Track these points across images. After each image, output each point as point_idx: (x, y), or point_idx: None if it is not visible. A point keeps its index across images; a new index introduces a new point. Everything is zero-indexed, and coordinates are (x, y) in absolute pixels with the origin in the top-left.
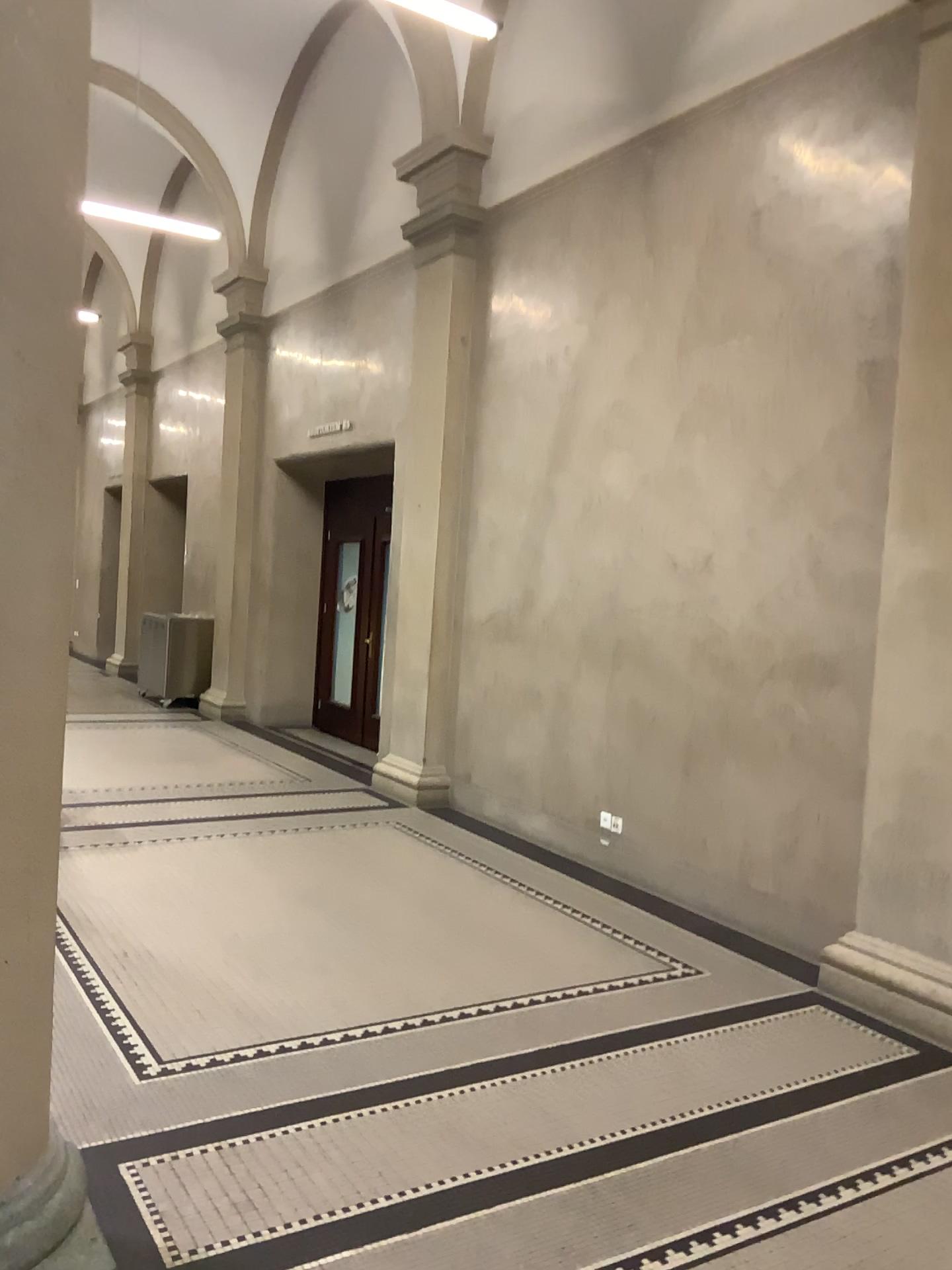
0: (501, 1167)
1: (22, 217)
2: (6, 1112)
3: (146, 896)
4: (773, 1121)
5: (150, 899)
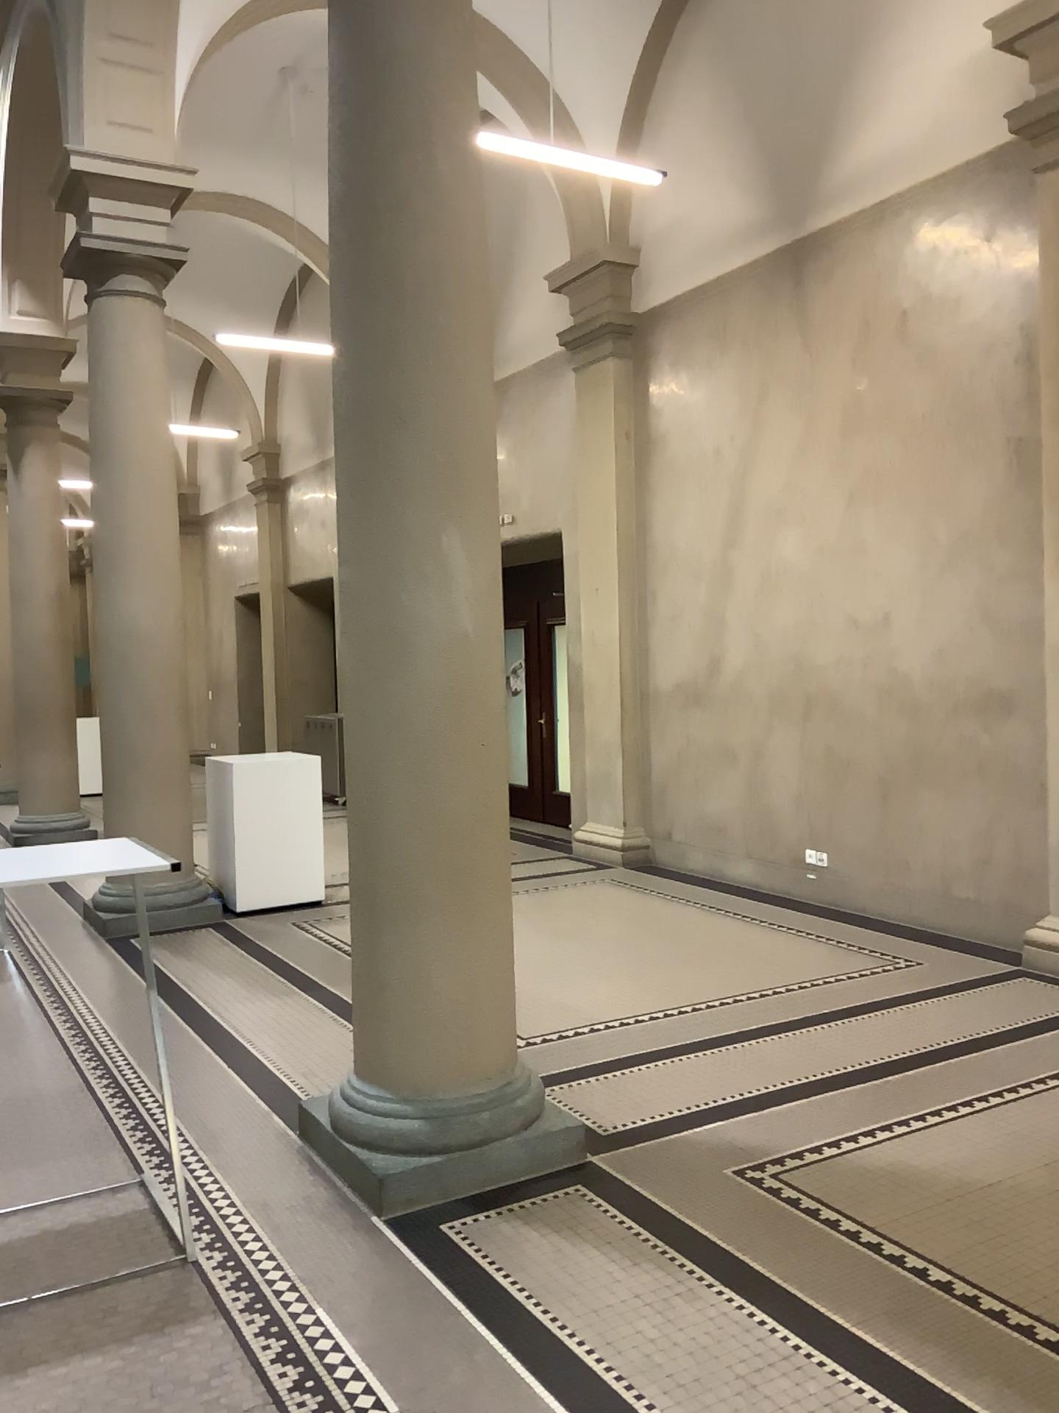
0: (807, 1075)
1: (480, 448)
2: (510, 1020)
3: None
4: (1000, 1043)
5: None
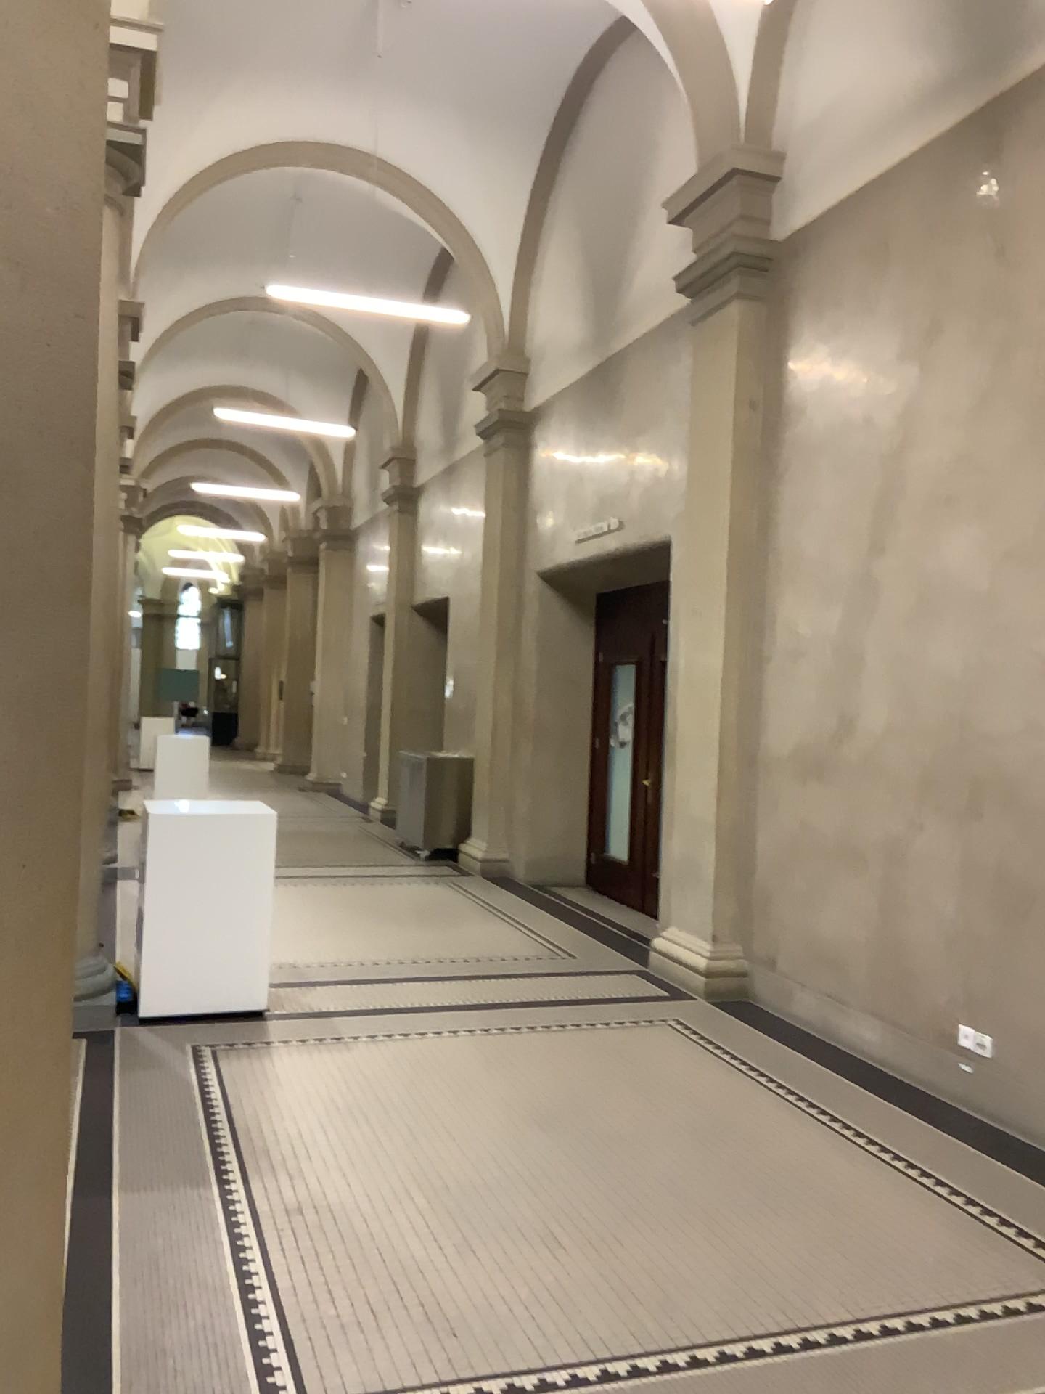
0: None
1: None
2: None
3: (346, 1114)
4: None
5: (349, 1119)
